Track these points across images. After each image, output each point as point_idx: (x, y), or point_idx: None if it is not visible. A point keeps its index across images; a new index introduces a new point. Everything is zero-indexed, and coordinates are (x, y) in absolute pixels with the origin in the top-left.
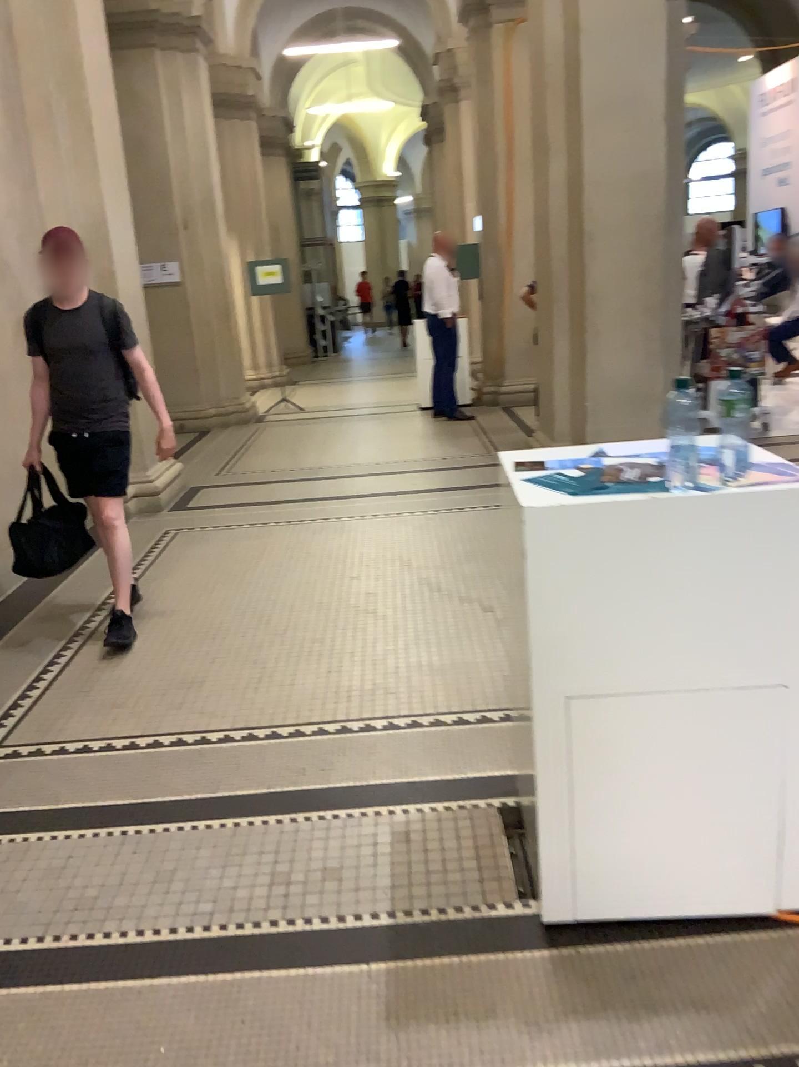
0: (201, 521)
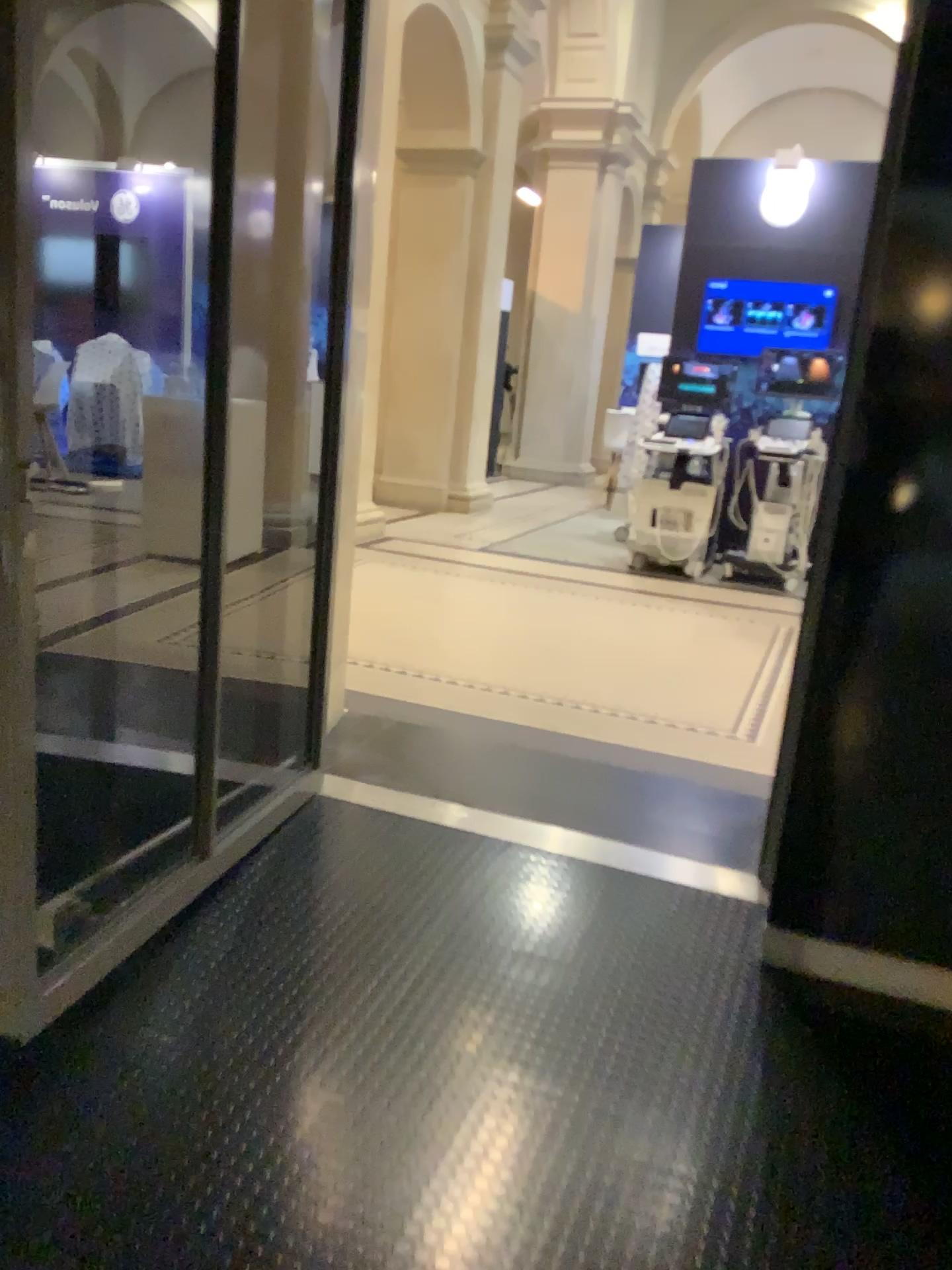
0: None
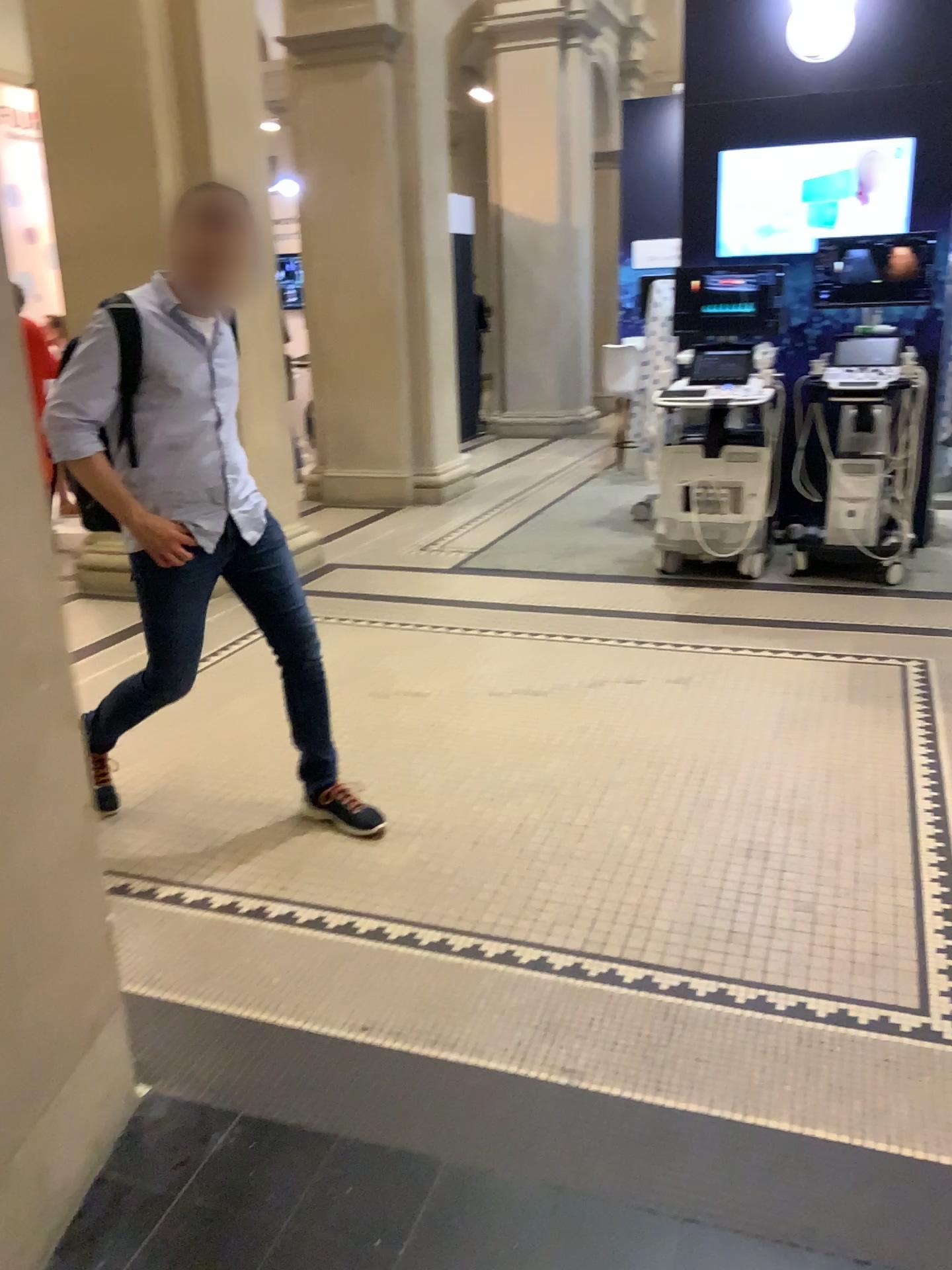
0: None
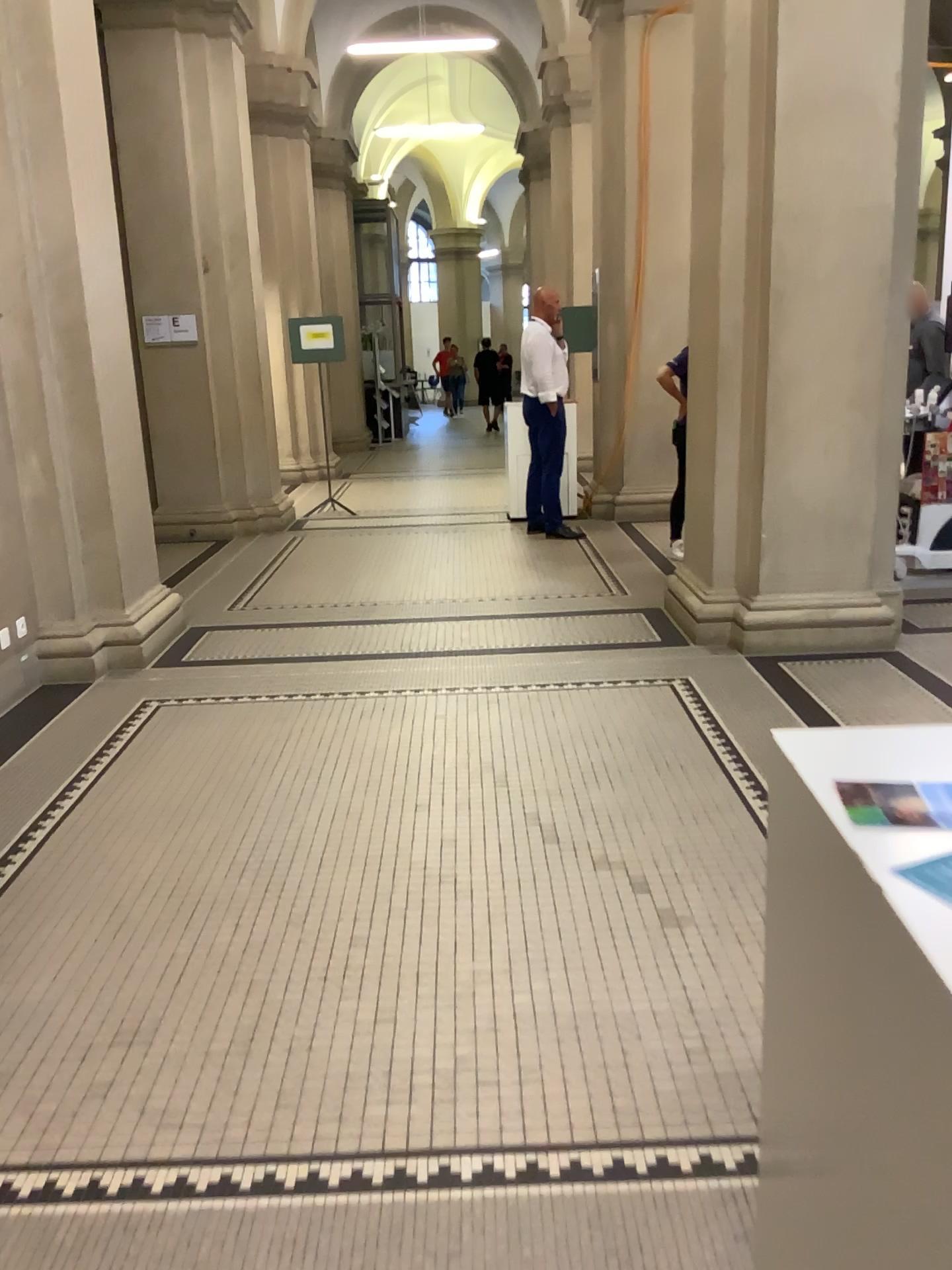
0: (196, 692)
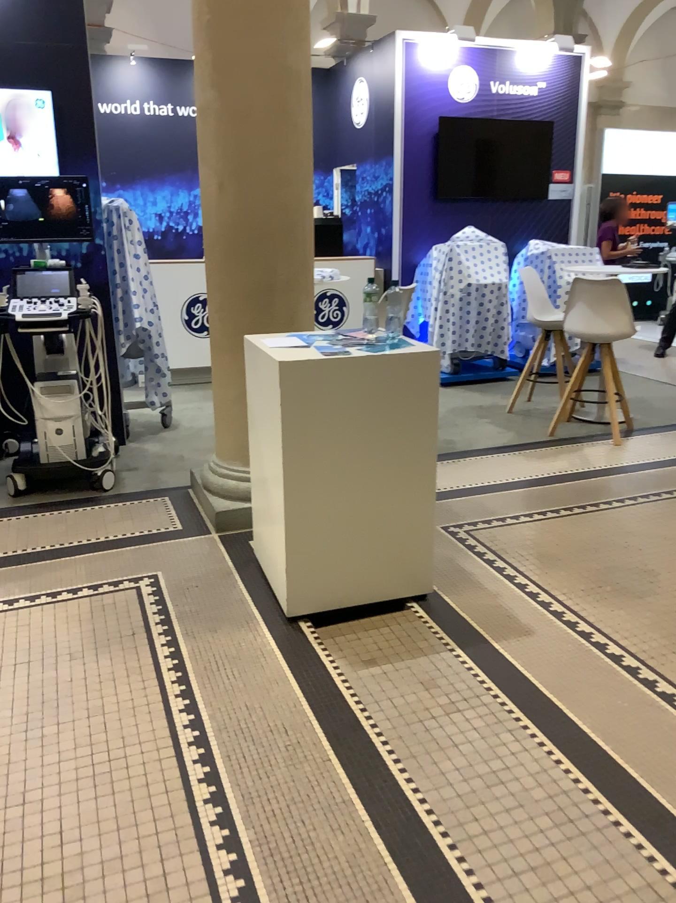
0: None
